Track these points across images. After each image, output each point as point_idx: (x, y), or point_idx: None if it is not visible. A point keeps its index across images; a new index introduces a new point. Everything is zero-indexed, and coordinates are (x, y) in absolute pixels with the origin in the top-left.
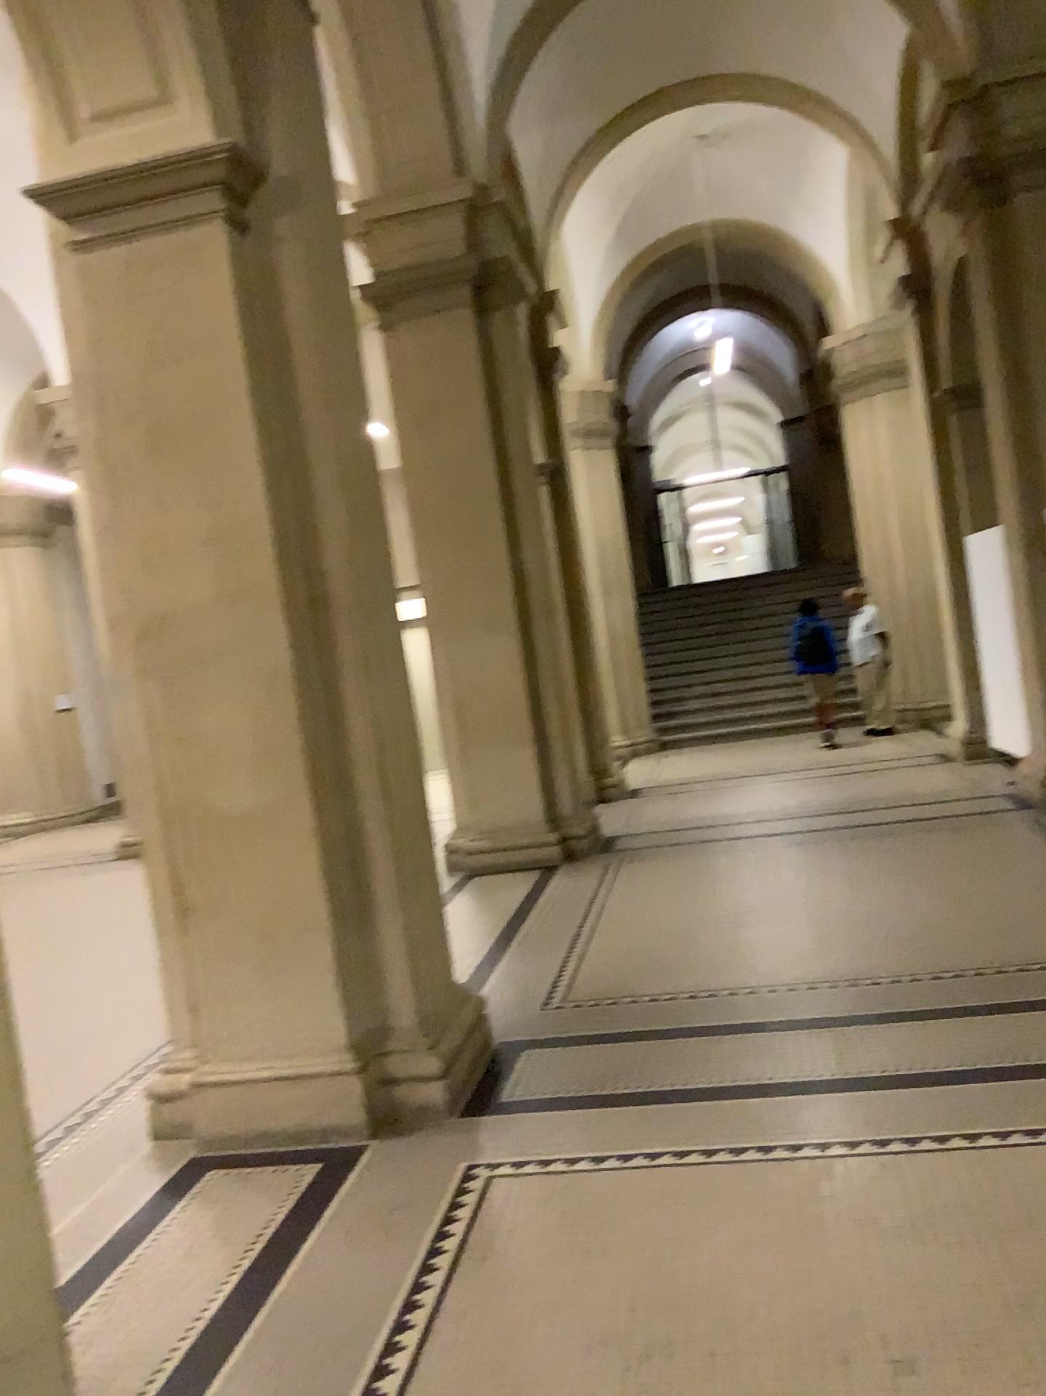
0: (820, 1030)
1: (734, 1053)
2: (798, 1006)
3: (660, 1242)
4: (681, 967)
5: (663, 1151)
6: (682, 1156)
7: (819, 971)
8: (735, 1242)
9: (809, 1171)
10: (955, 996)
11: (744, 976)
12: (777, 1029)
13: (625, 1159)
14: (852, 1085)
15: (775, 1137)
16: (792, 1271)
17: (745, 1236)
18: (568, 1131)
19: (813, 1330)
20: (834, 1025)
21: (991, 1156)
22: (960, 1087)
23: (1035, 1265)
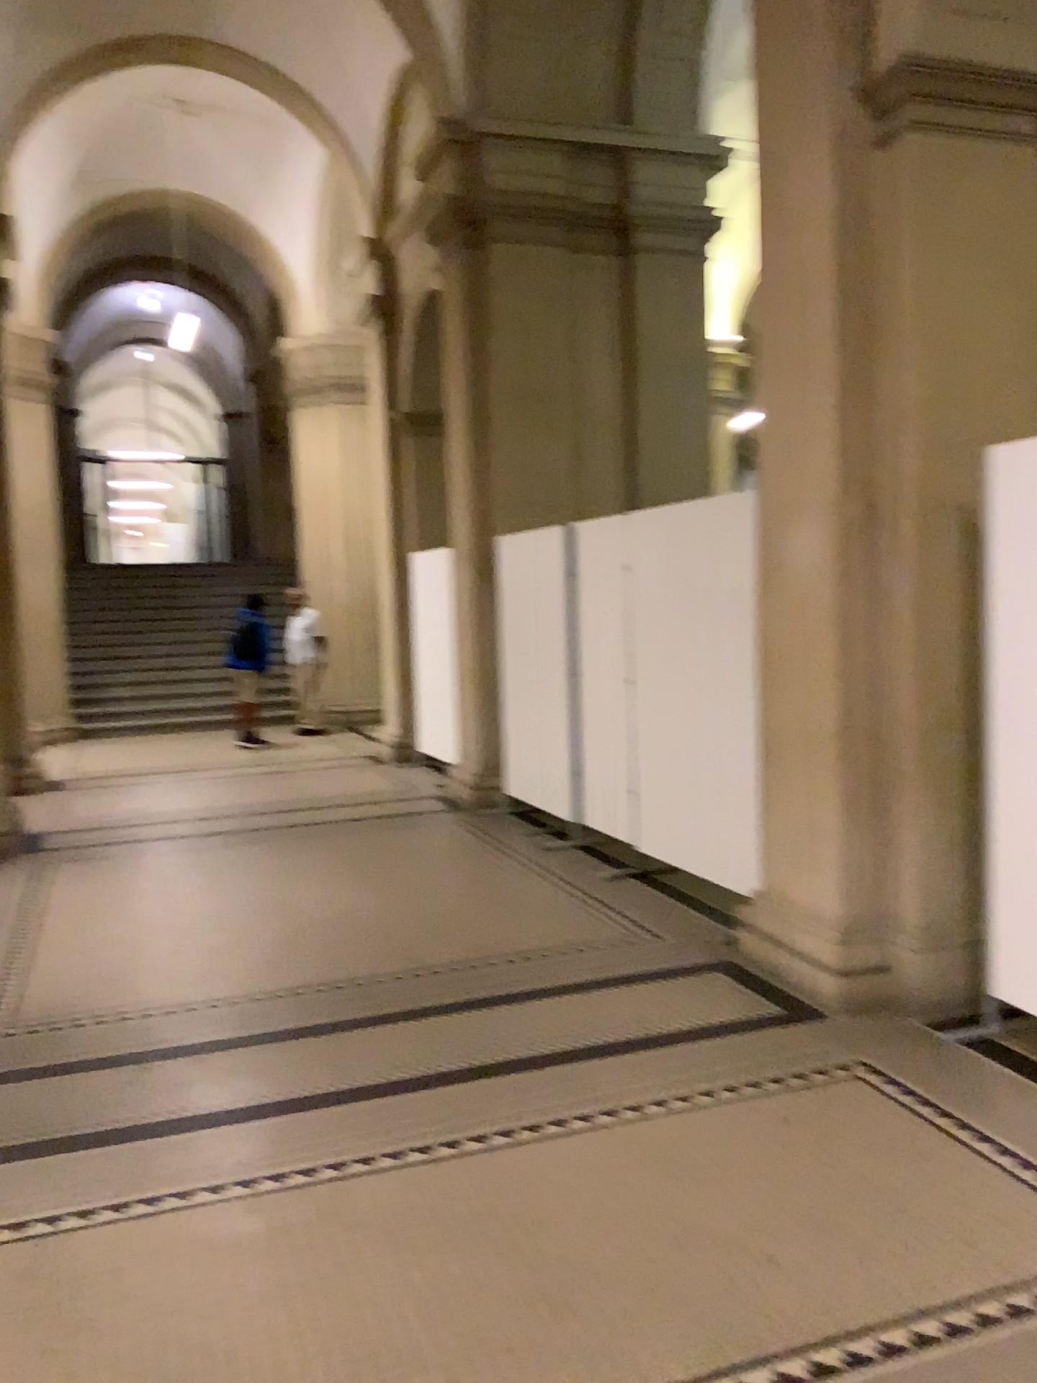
0: (304, 1041)
1: (218, 1072)
2: (278, 1016)
3: (171, 1306)
4: (142, 979)
5: (155, 1195)
6: (180, 1198)
7: (294, 977)
8: (258, 1290)
9: (322, 1197)
10: (432, 997)
11: (215, 986)
12: (259, 1043)
13: (111, 1209)
14: (349, 1098)
15: (280, 1162)
16: (327, 1313)
17: (268, 1281)
18: (31, 1185)
19: (362, 1378)
20: (319, 1033)
21: (499, 1158)
22: (456, 1090)
23: (559, 1265)
